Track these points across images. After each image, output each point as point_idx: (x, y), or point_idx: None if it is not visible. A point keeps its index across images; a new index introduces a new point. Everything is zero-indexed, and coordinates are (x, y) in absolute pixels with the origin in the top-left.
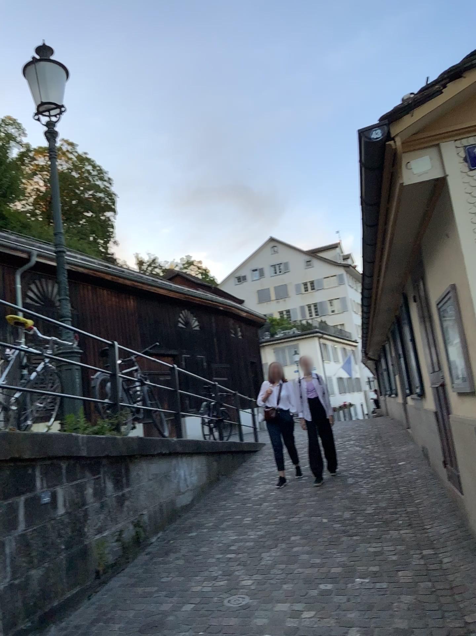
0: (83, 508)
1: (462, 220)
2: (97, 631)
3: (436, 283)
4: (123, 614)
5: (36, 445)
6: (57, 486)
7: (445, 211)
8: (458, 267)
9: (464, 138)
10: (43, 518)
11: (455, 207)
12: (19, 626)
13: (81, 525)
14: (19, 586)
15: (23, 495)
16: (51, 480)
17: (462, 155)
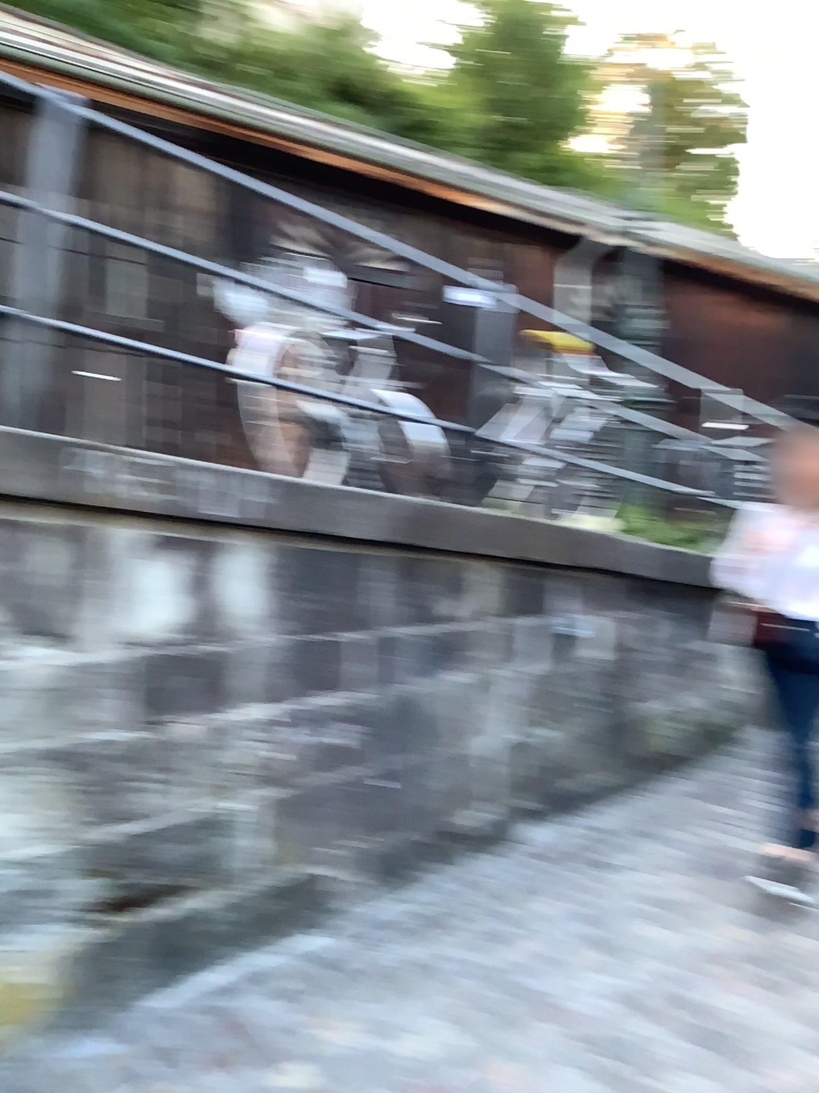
0: (631, 658)
1: None
2: (631, 846)
3: None
4: (677, 834)
5: (563, 546)
6: (591, 615)
7: None
8: None
9: None
10: (565, 659)
11: None
12: (519, 802)
13: (624, 683)
14: (523, 747)
15: (538, 619)
16: (583, 603)
17: None
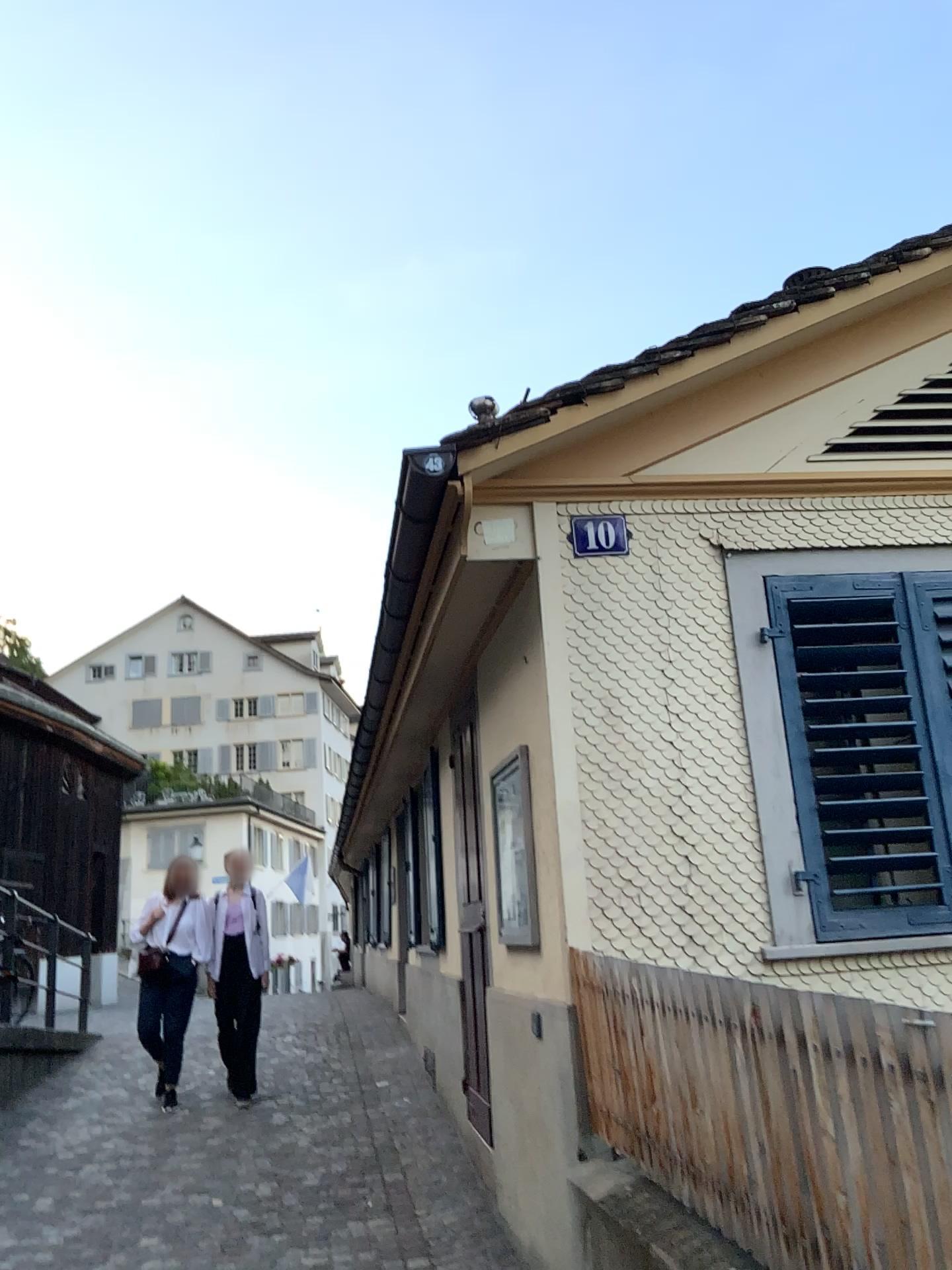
0: None
1: (556, 637)
2: None
3: (497, 740)
4: None
5: None
6: None
7: (530, 615)
8: (540, 717)
9: (574, 500)
10: None
11: (547, 611)
12: None
13: None
14: None
15: None
16: None
17: (568, 528)
